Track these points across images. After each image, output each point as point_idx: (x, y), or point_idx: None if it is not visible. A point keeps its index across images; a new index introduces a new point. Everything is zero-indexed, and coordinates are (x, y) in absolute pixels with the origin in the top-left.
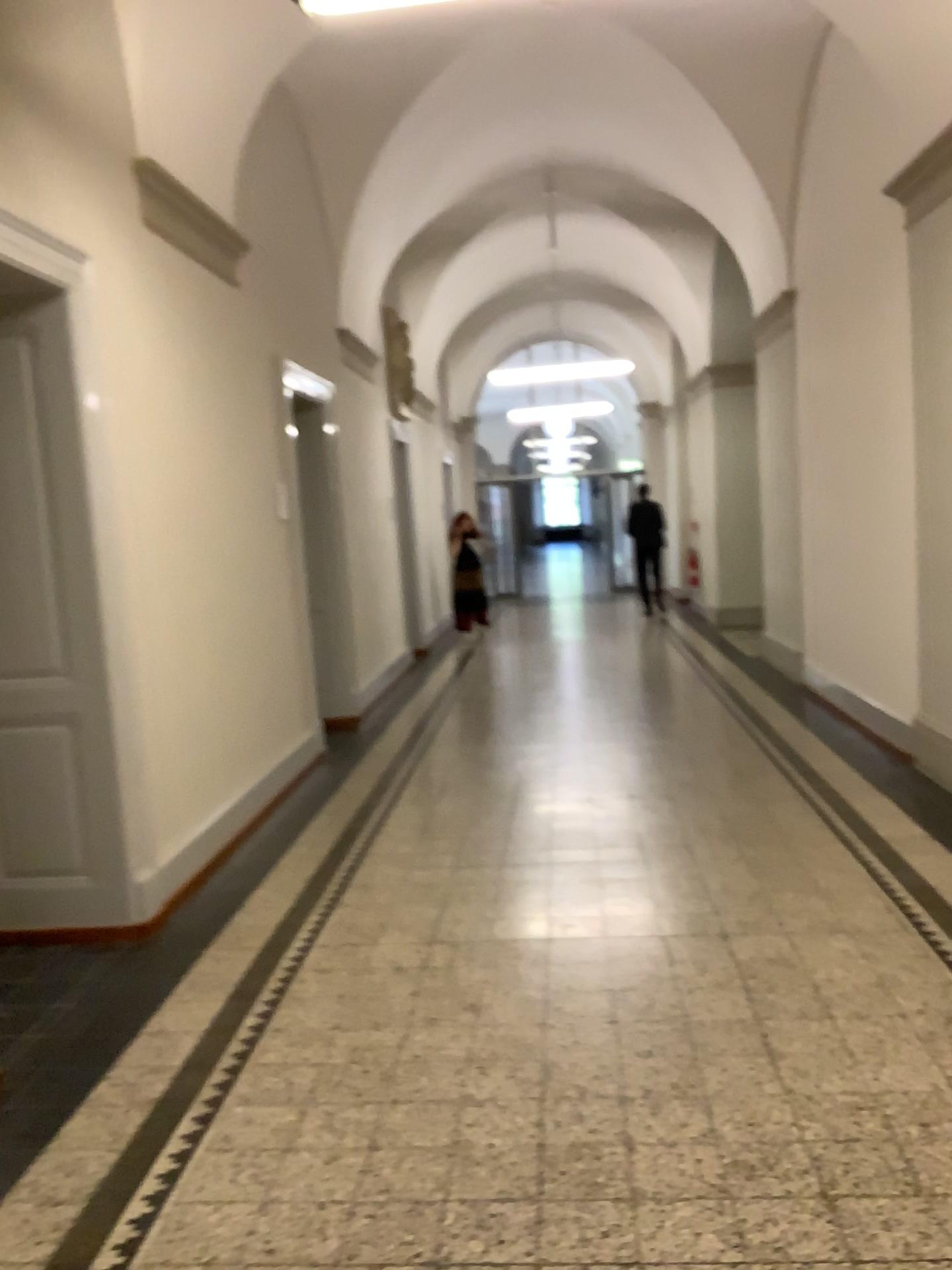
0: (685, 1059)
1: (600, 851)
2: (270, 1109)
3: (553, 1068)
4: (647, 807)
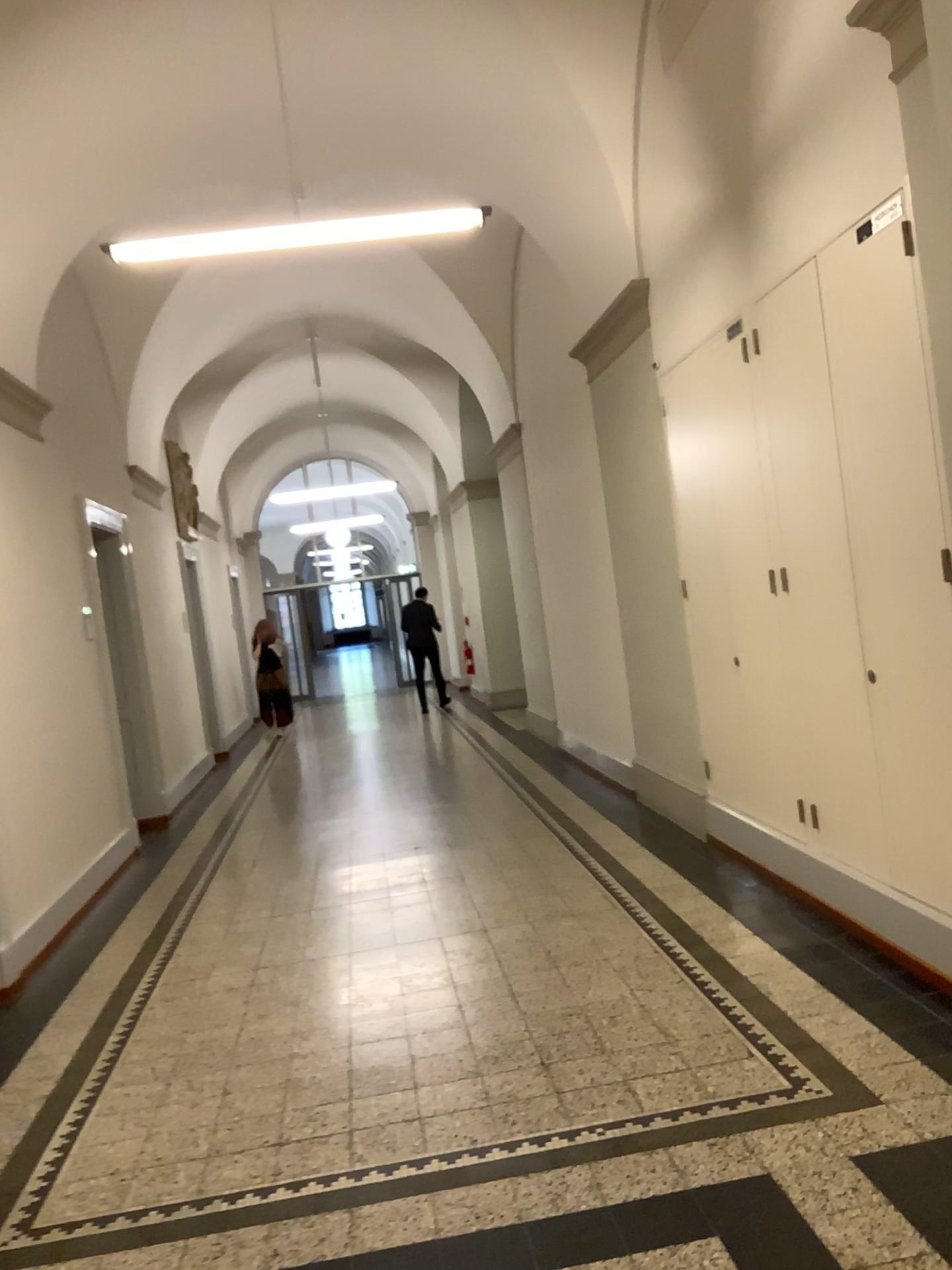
0: (452, 1008)
1: (390, 891)
2: (142, 1086)
3: (357, 1028)
4: (428, 855)
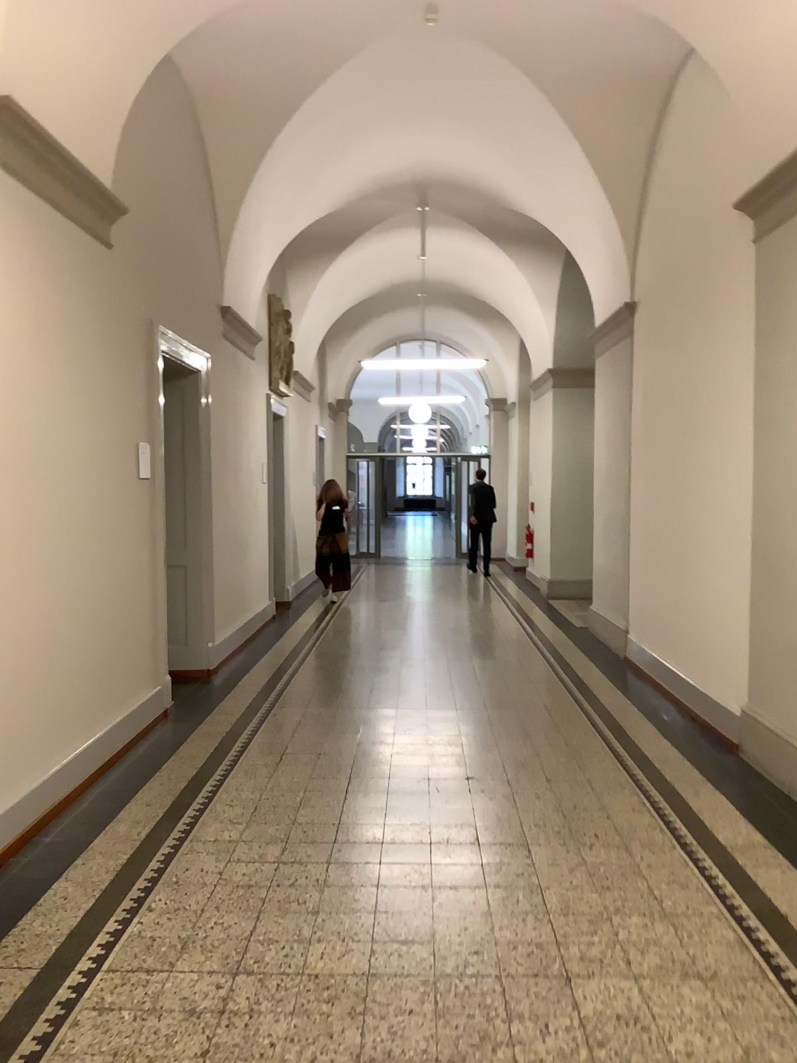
0: None
1: (434, 849)
2: None
3: None
4: (484, 794)
